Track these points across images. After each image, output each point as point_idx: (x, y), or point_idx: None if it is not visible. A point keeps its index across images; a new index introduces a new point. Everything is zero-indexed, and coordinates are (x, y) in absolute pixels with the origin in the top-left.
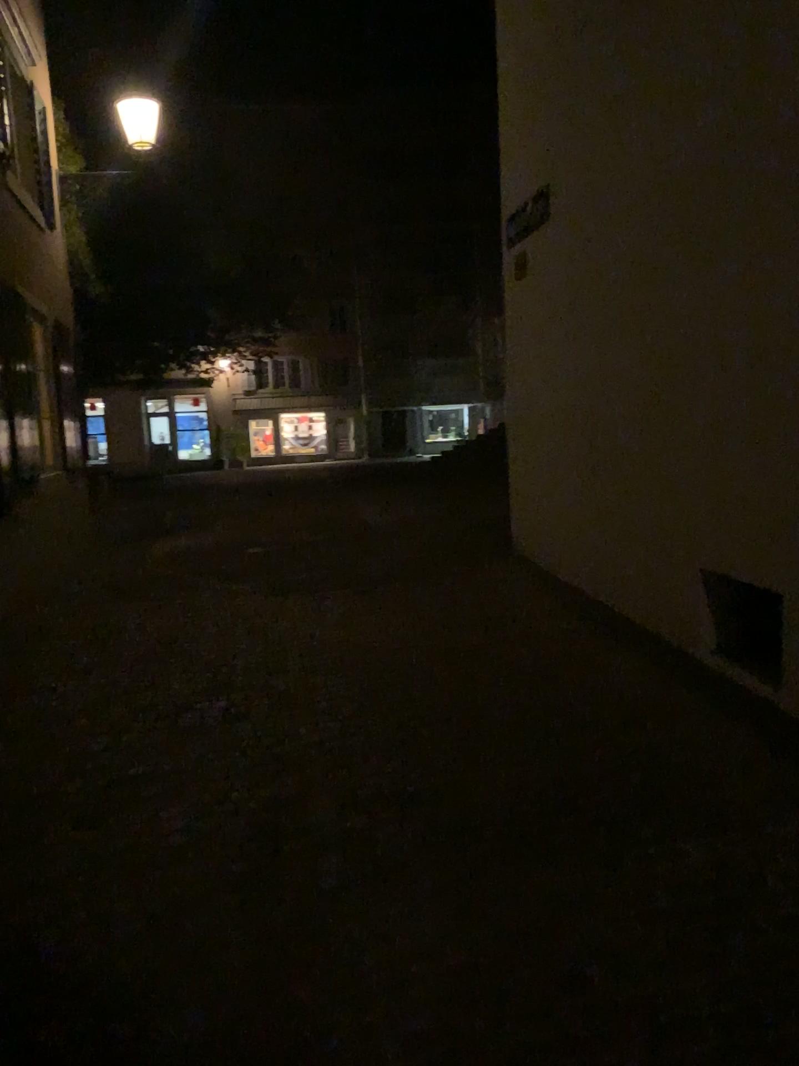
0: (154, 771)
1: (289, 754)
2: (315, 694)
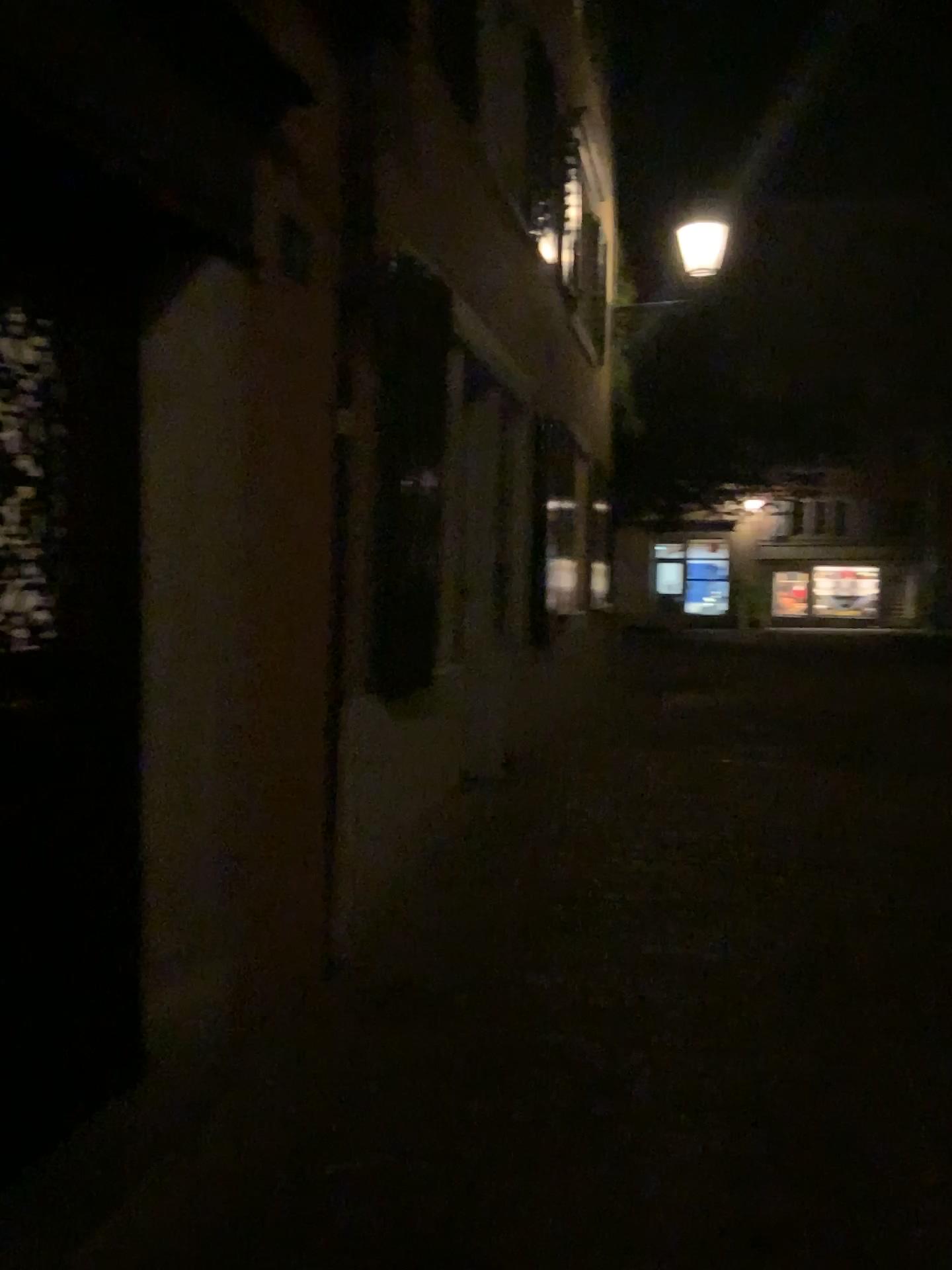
0: (693, 894)
1: (829, 905)
2: (858, 859)
